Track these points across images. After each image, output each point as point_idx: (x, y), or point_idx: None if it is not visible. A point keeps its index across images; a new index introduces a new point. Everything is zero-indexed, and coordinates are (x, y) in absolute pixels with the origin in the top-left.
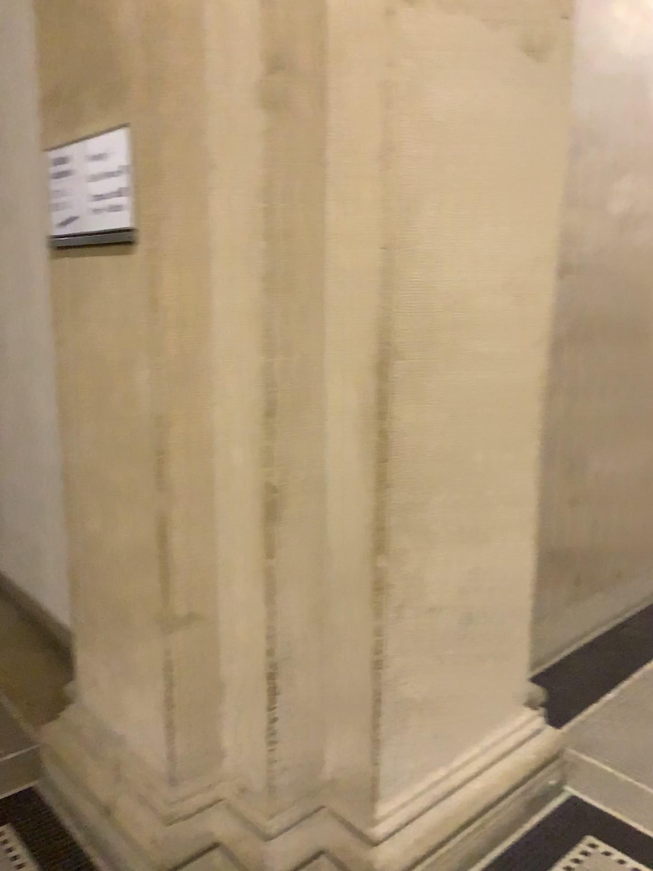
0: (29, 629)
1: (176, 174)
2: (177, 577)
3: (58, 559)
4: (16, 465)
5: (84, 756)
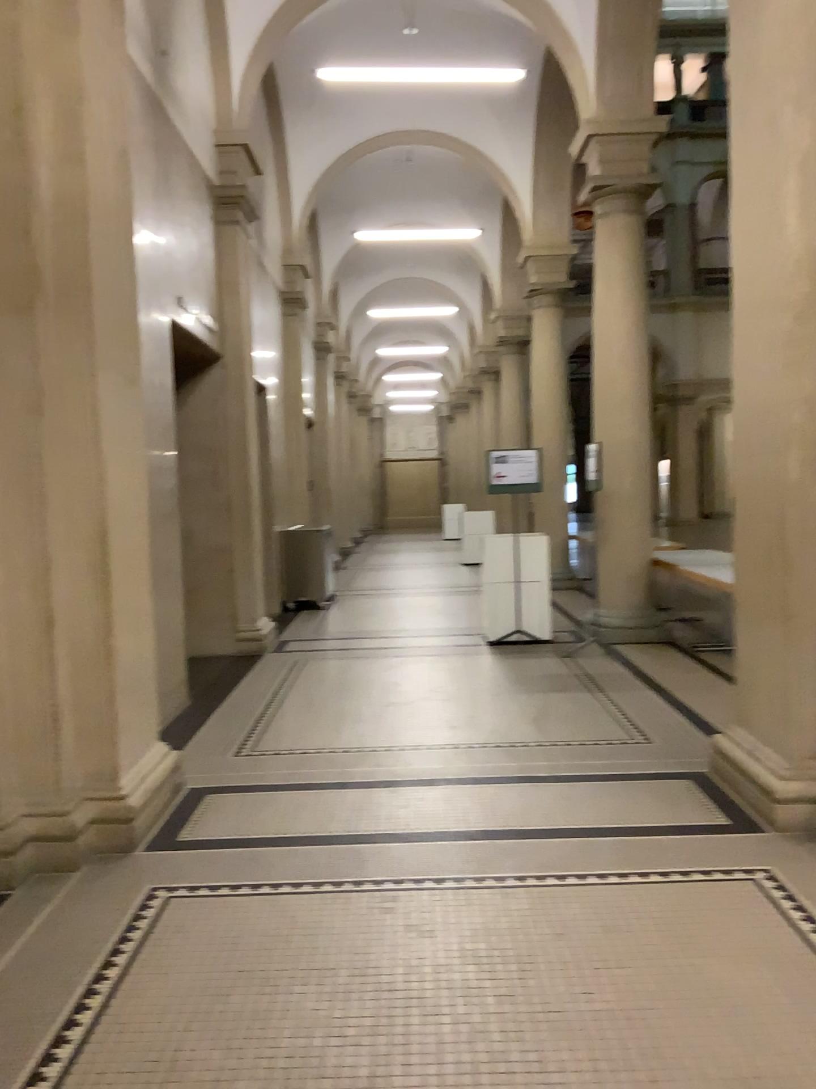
0: None
1: None
2: None
3: None
4: None
5: None
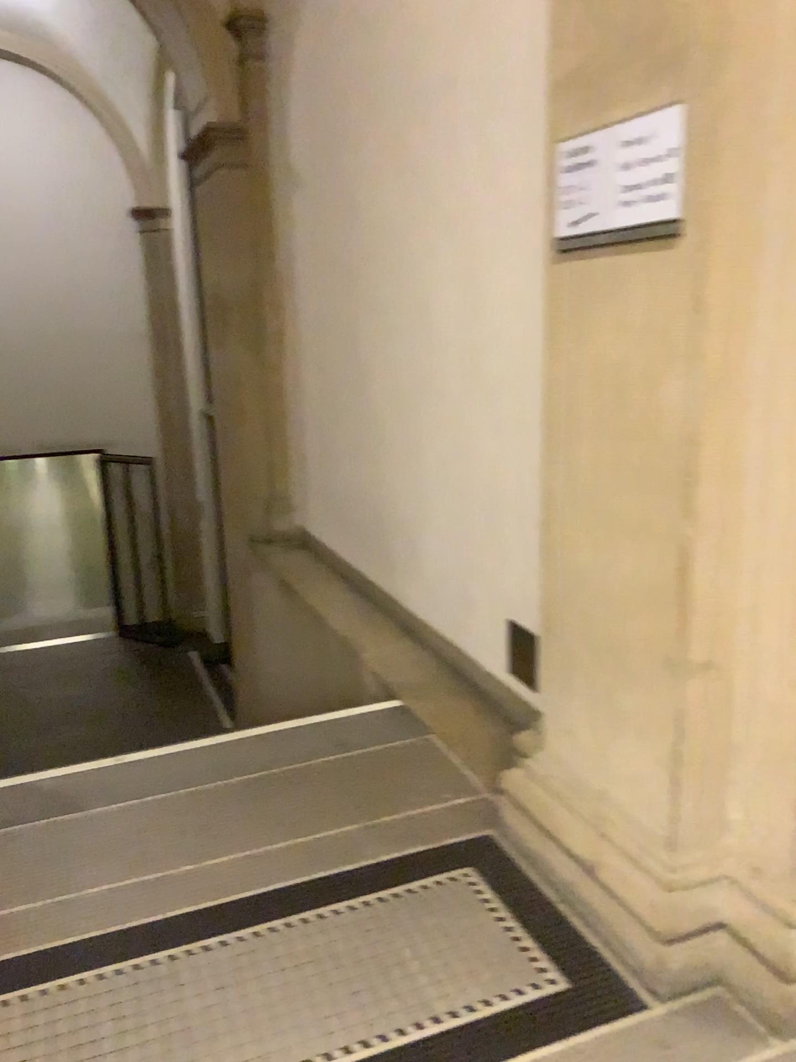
0: (449, 679)
1: (730, 153)
2: (692, 617)
3: (491, 604)
4: (442, 501)
5: (553, 808)
